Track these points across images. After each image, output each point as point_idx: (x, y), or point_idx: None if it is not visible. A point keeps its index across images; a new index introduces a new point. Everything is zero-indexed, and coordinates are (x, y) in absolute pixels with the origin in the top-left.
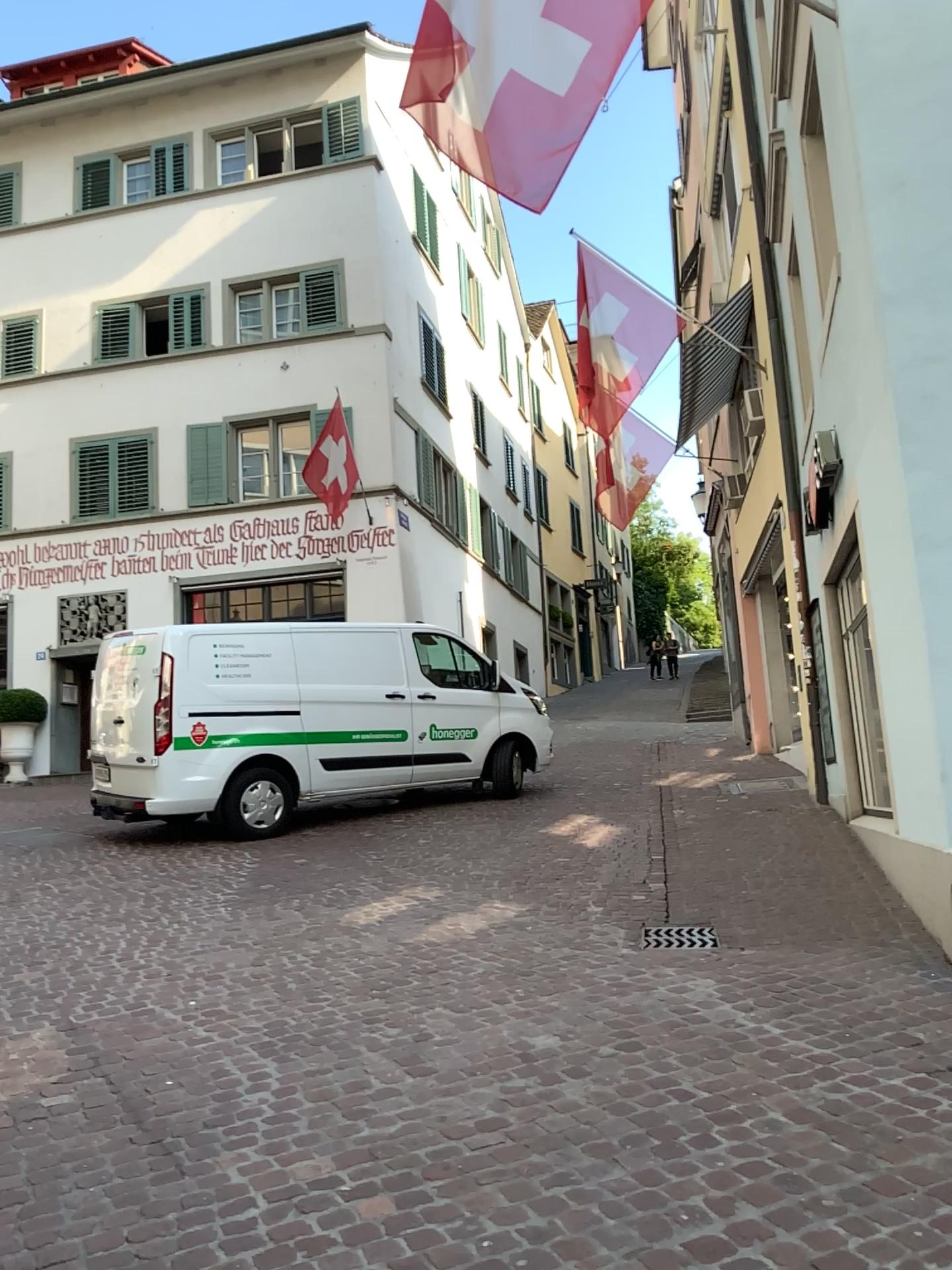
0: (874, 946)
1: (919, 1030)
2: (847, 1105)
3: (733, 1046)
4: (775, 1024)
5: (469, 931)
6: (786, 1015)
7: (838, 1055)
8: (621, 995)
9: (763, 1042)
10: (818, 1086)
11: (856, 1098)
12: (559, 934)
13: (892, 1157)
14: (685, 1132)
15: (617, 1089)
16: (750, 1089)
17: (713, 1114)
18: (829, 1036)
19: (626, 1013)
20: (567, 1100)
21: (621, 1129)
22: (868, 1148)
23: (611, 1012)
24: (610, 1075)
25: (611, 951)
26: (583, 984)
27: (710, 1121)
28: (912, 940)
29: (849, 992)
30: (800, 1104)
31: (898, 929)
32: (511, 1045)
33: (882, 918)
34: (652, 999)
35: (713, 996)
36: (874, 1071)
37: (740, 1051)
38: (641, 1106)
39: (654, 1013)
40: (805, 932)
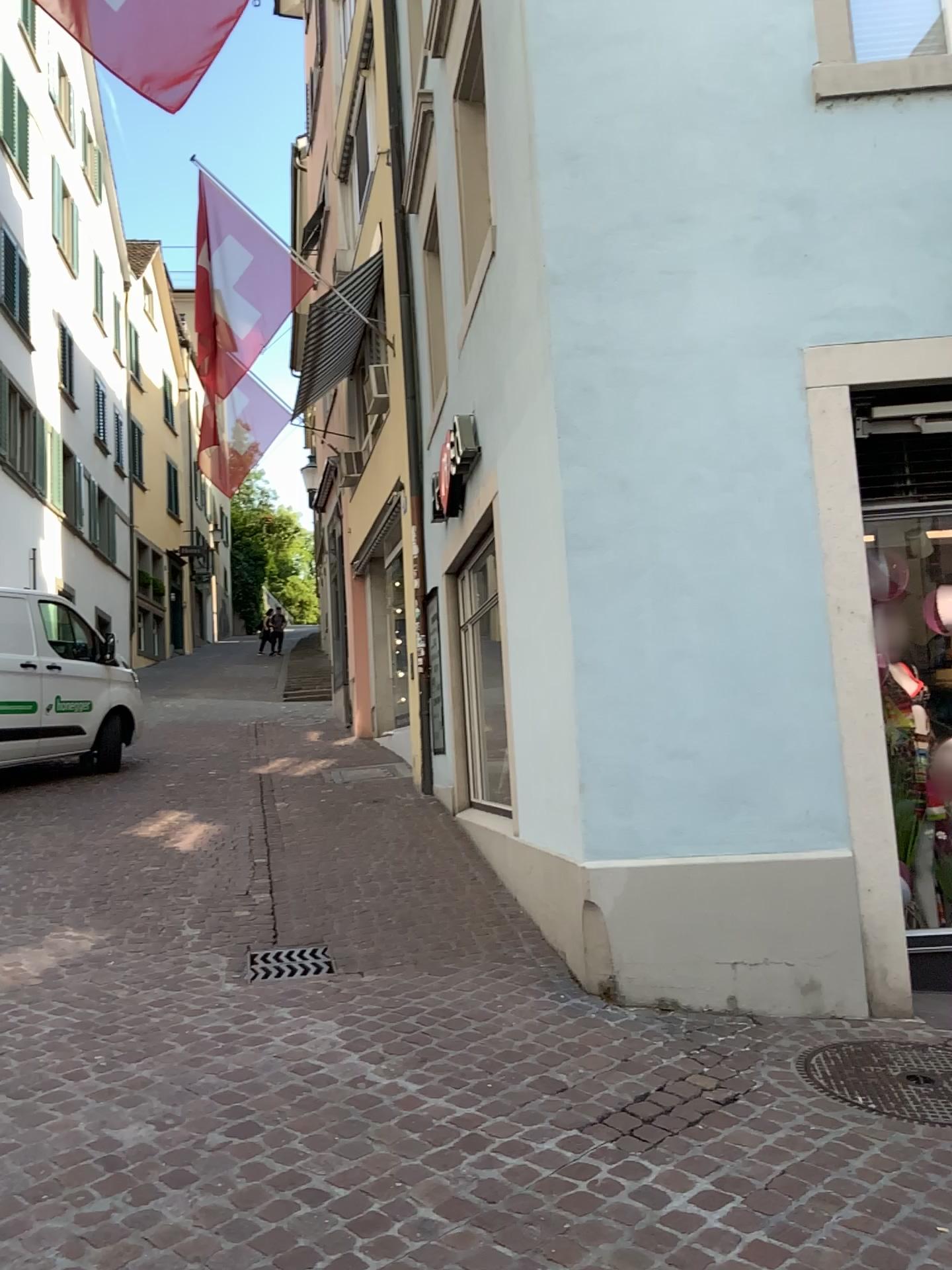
0: (501, 965)
1: (562, 1070)
2: (505, 1187)
3: (368, 1115)
4: (412, 1079)
5: (35, 972)
6: (423, 1064)
7: (485, 1115)
8: (230, 1054)
9: (403, 1107)
10: (470, 1163)
11: (513, 1175)
12: (151, 970)
13: (566, 1259)
14: (324, 1260)
15: (233, 1201)
16: (394, 1179)
17: (354, 1225)
18: (472, 1089)
19: (238, 1080)
20: (168, 1228)
21: (241, 1267)
22: (537, 1250)
23: (220, 1081)
24: (223, 1179)
25: (216, 991)
26: (183, 1042)
27: (353, 1237)
28: (537, 956)
29: (485, 1028)
30: (453, 1194)
31: (522, 942)
32: (90, 1145)
33: (505, 931)
34: (269, 1056)
35: (338, 1046)
36: (526, 1135)
37: (377, 1122)
38: (266, 1226)
39: (273, 1078)
40: (430, 952)
